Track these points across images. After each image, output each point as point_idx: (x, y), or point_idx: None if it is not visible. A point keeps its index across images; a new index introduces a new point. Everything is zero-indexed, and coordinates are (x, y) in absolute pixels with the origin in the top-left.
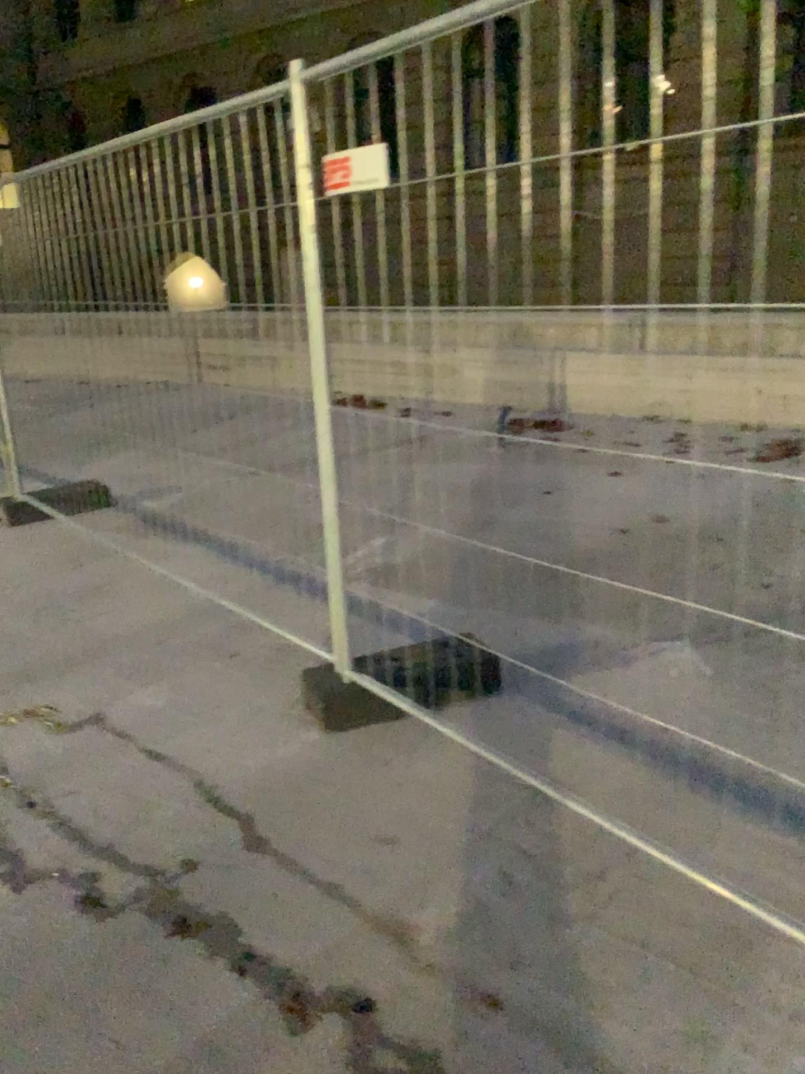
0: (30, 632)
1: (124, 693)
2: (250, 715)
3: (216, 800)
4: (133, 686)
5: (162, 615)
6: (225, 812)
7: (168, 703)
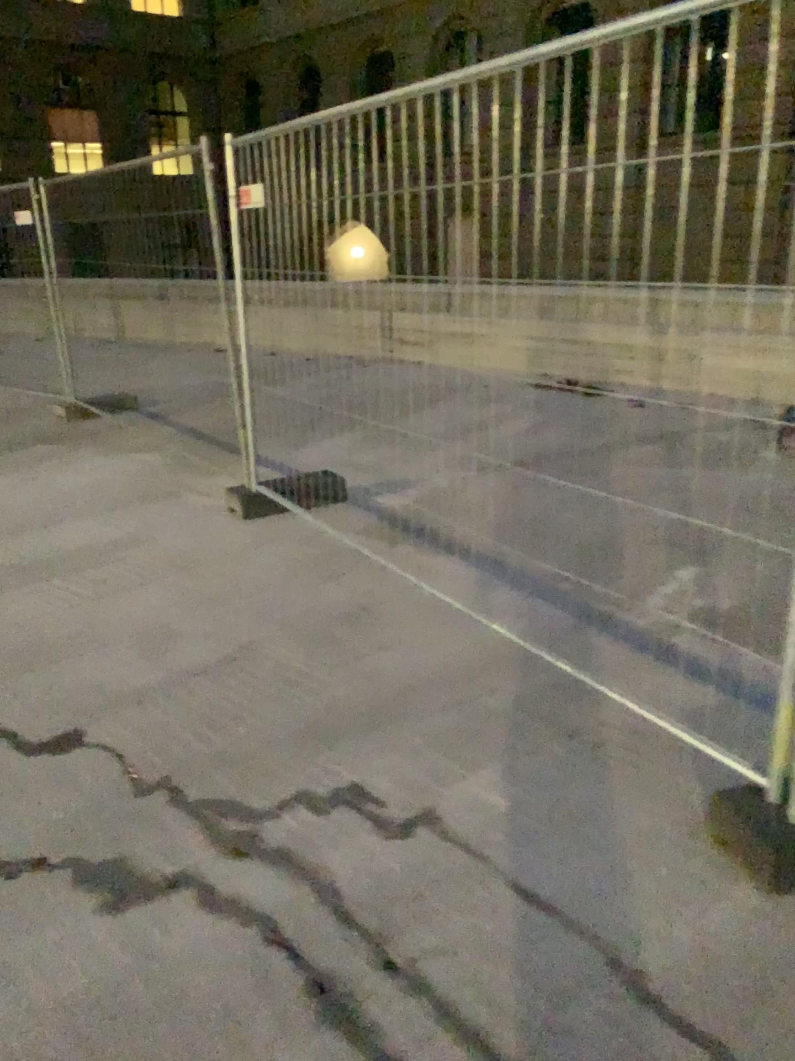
0: (306, 669)
1: (454, 782)
2: (640, 842)
3: (658, 1005)
4: (461, 771)
5: (460, 661)
6: (683, 1033)
7: (519, 806)
